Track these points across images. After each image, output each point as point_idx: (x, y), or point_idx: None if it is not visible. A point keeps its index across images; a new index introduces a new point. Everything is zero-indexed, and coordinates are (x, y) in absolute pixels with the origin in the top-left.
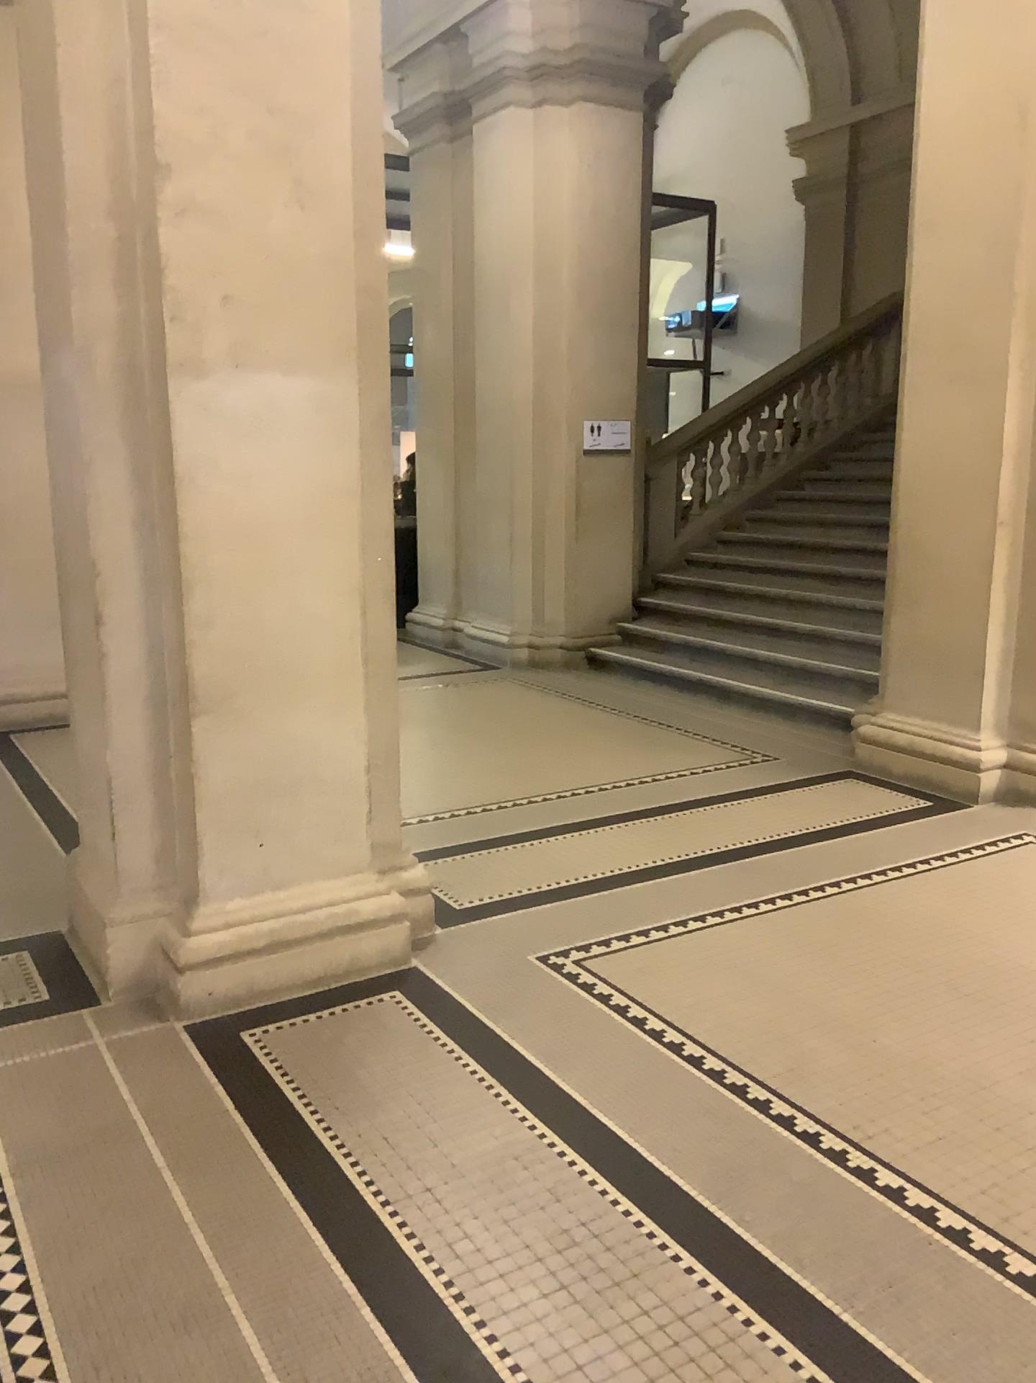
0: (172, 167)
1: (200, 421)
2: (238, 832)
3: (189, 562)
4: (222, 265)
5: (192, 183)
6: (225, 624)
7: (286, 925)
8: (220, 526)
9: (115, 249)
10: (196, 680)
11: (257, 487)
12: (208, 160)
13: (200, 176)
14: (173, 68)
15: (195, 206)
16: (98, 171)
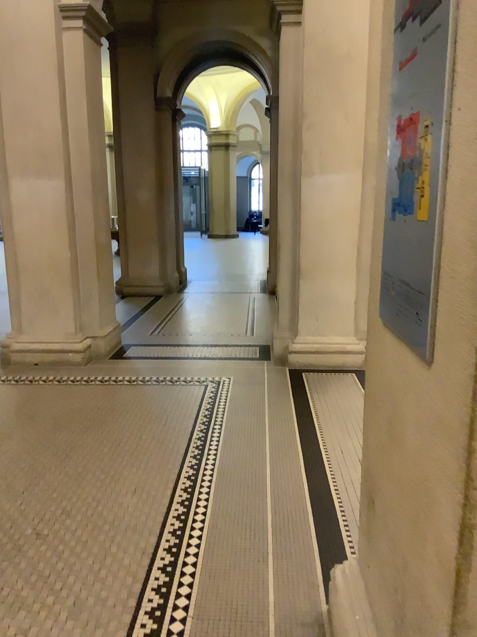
0: (310, 113)
1: (313, 188)
2: (315, 315)
3: (306, 231)
4: (323, 141)
5: (315, 117)
6: (315, 250)
7: (327, 347)
8: (316, 220)
9: (295, 139)
10: (305, 266)
11: (329, 208)
12: (321, 110)
13: (318, 115)
14: (312, 85)
15: (316, 124)
16: (292, 116)
